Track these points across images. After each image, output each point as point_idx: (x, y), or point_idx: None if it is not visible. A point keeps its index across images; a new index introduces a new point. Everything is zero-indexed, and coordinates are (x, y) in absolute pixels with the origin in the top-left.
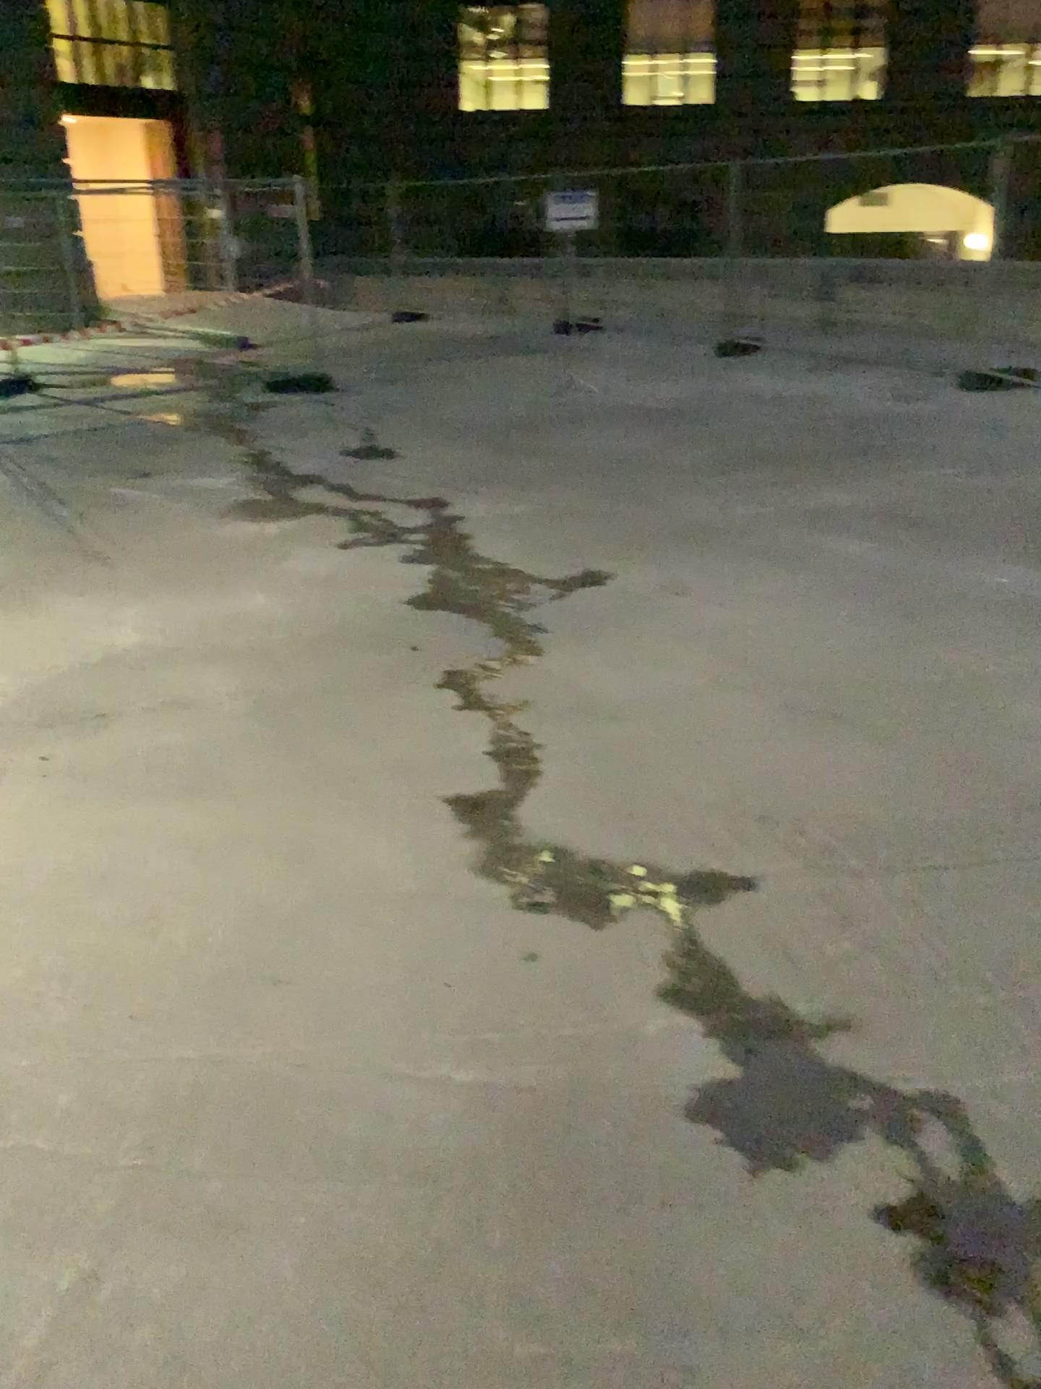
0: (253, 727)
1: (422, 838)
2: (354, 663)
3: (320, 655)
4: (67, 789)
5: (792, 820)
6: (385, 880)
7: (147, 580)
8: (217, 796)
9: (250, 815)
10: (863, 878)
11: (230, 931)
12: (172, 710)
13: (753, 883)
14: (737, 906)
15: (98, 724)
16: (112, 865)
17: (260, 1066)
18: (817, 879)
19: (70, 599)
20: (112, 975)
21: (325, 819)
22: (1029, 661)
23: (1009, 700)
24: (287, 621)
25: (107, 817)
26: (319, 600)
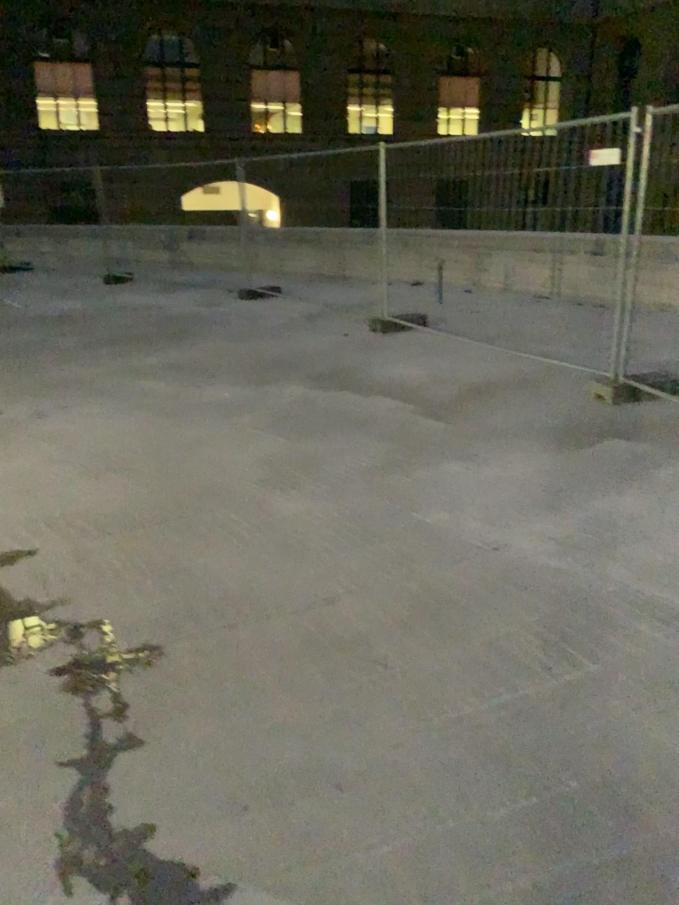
0: None
1: None
2: None
3: None
4: None
5: (63, 517)
6: None
7: None
8: None
9: None
10: (92, 536)
11: None
12: None
13: (32, 548)
14: (18, 558)
15: None
16: None
17: None
18: (67, 540)
19: None
20: None
21: None
22: (218, 429)
23: (199, 447)
24: None
25: None
26: None
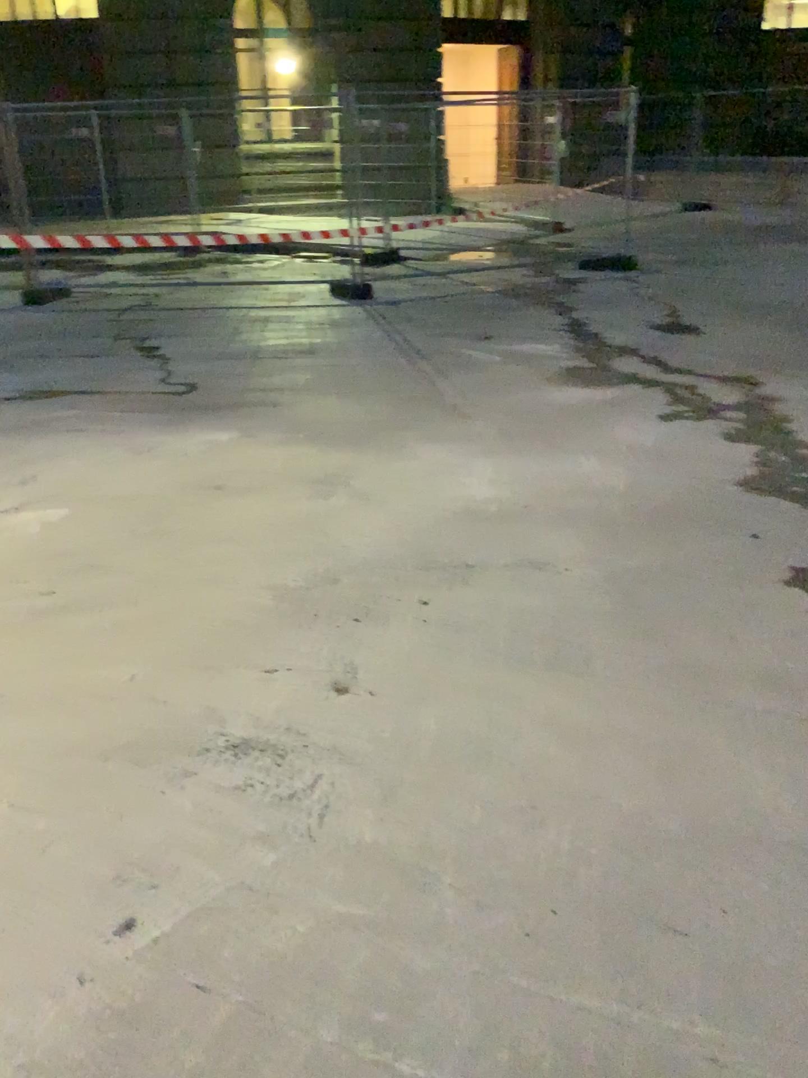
0: (601, 600)
1: (799, 771)
2: (691, 543)
3: (654, 529)
4: (438, 638)
5: None
6: (767, 820)
7: (491, 432)
8: (575, 673)
9: (611, 703)
10: None
11: (608, 846)
12: (525, 569)
13: None
14: None
15: (461, 573)
16: (484, 734)
17: (666, 1055)
18: None
19: (430, 444)
20: (494, 873)
21: (688, 724)
22: None
23: None
24: (618, 489)
25: (476, 677)
26: (645, 471)
